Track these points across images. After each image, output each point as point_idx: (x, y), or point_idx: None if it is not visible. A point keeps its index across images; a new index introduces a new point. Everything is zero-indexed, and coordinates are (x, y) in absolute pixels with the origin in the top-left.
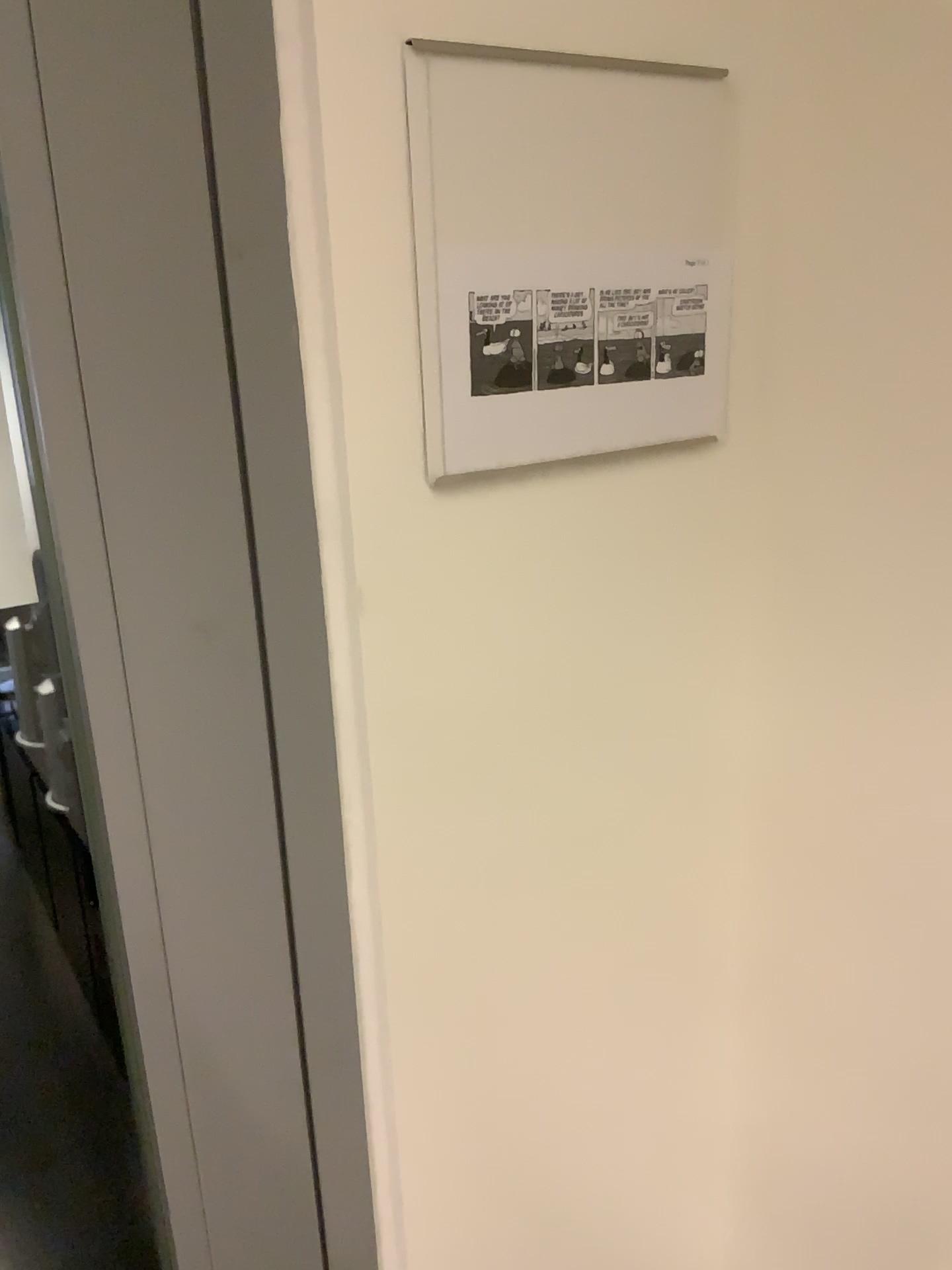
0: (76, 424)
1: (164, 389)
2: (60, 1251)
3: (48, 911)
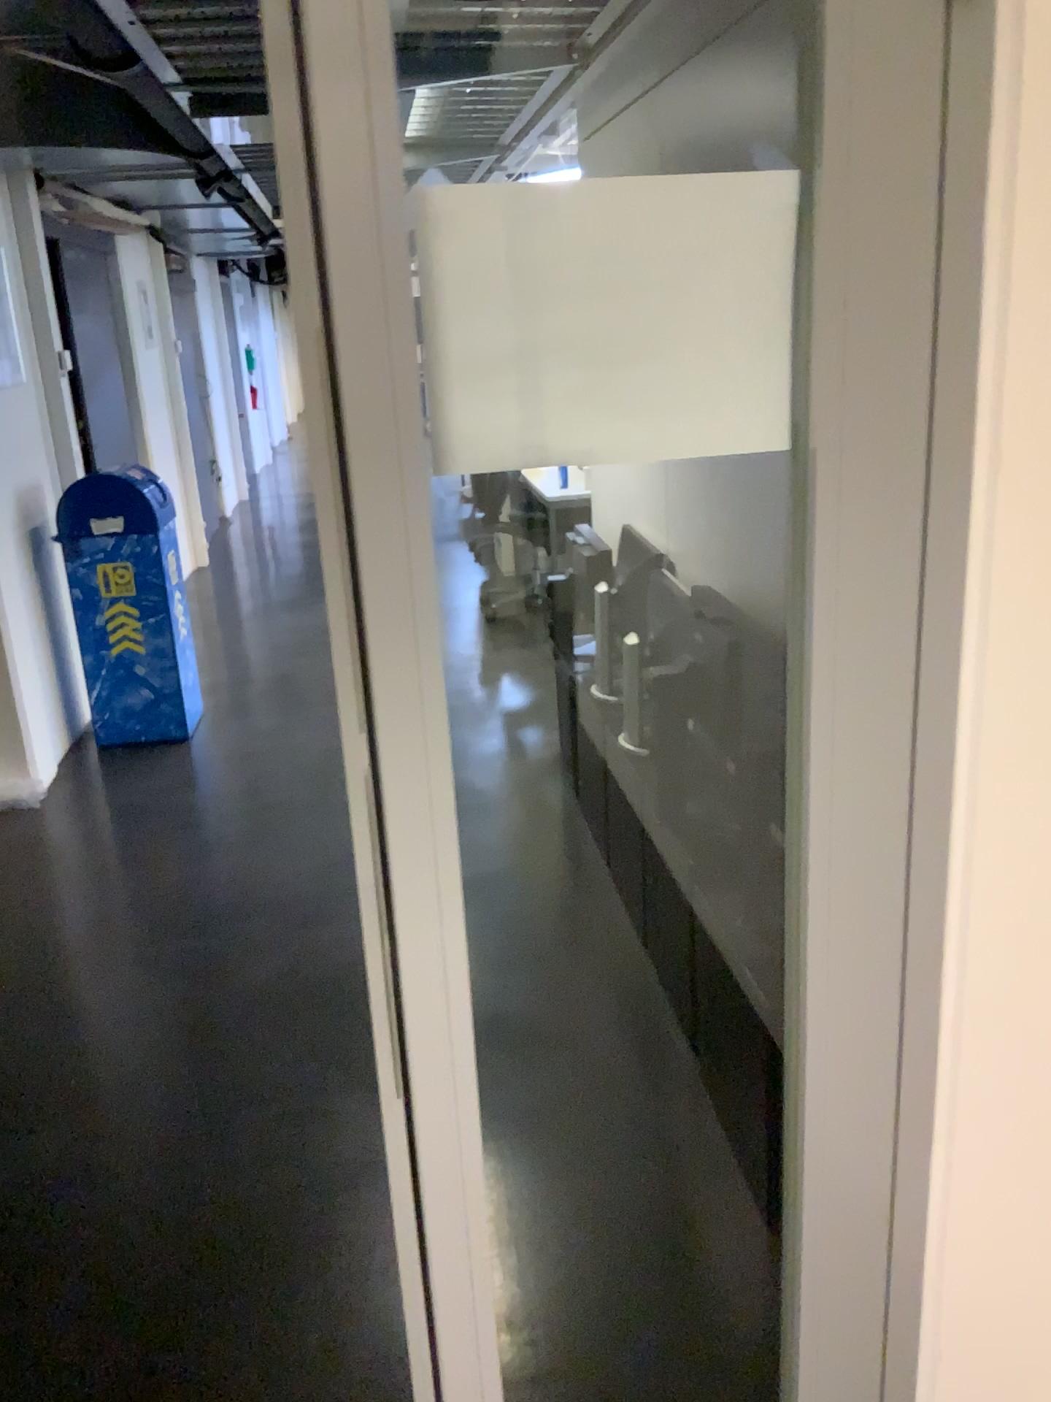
0: (836, 336)
1: (888, 316)
2: (614, 1099)
3: (608, 845)
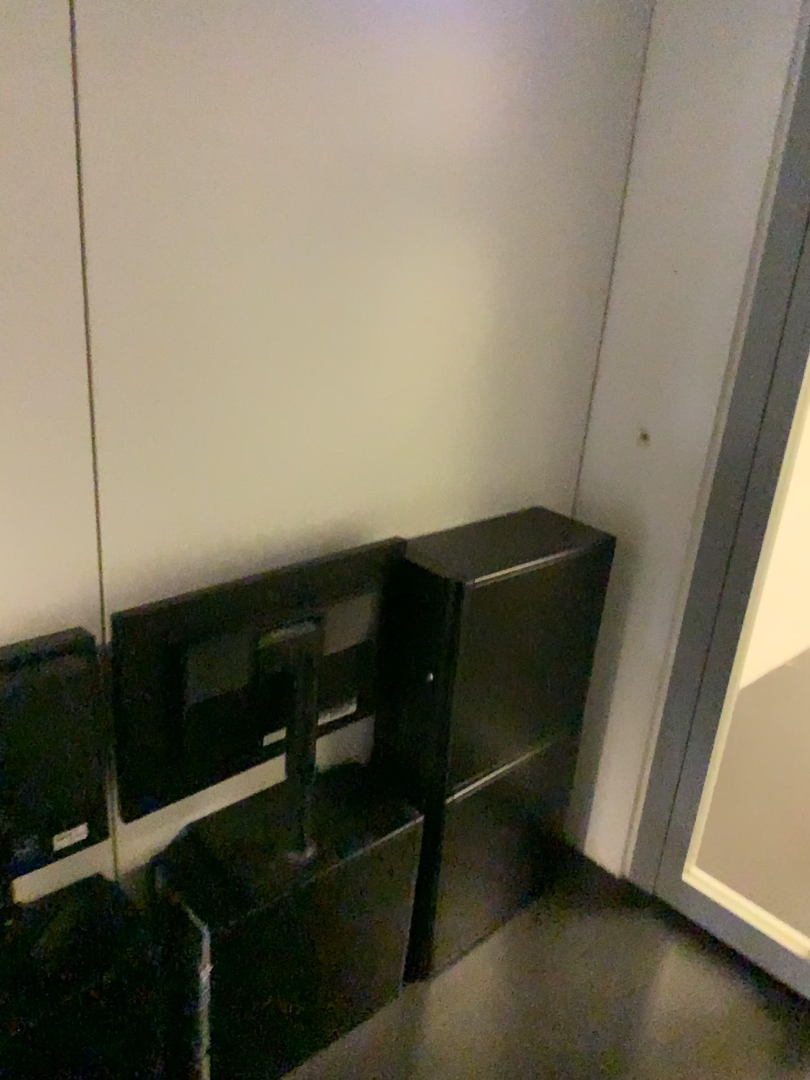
0: None
1: None
2: None
3: None
